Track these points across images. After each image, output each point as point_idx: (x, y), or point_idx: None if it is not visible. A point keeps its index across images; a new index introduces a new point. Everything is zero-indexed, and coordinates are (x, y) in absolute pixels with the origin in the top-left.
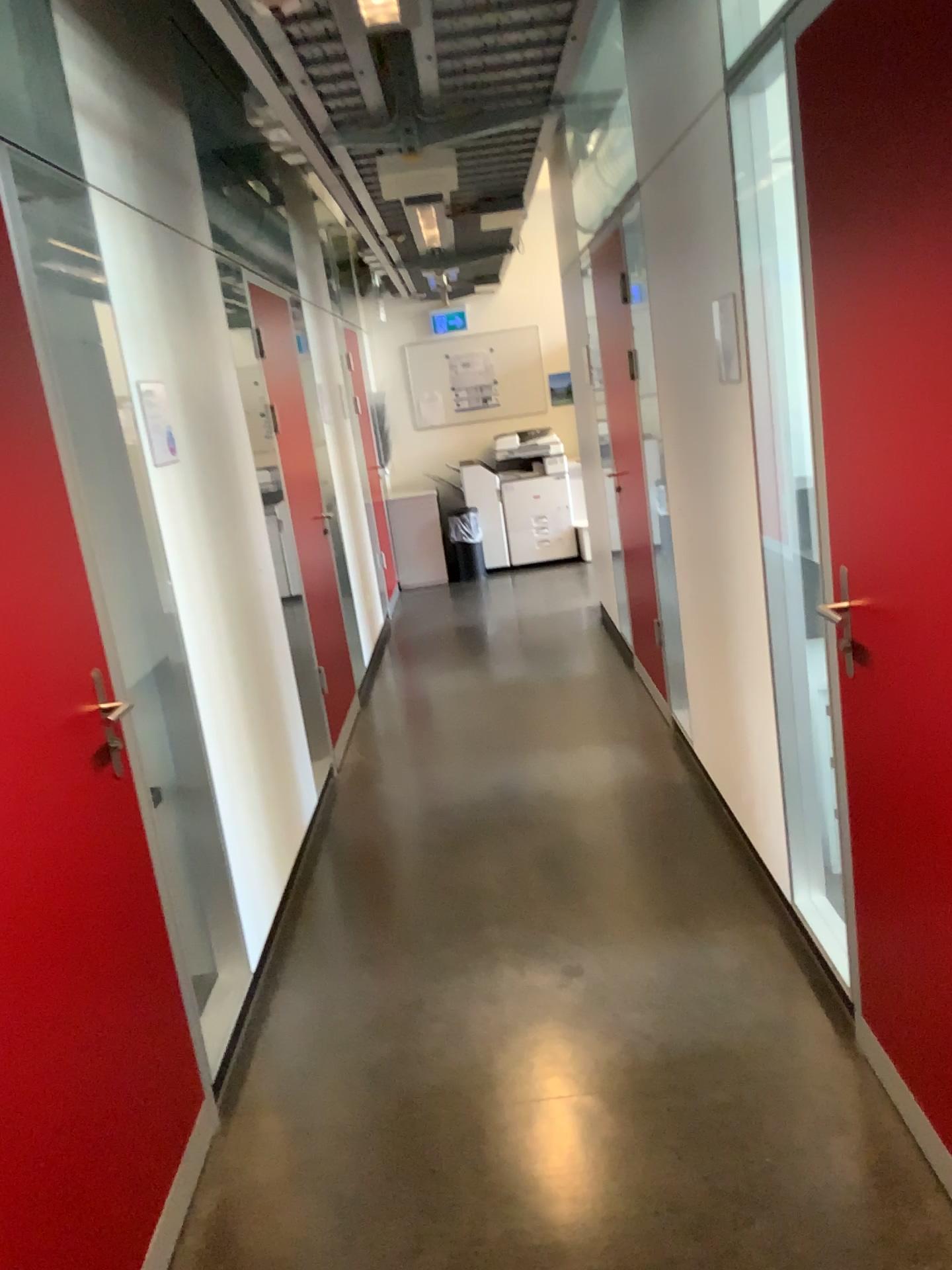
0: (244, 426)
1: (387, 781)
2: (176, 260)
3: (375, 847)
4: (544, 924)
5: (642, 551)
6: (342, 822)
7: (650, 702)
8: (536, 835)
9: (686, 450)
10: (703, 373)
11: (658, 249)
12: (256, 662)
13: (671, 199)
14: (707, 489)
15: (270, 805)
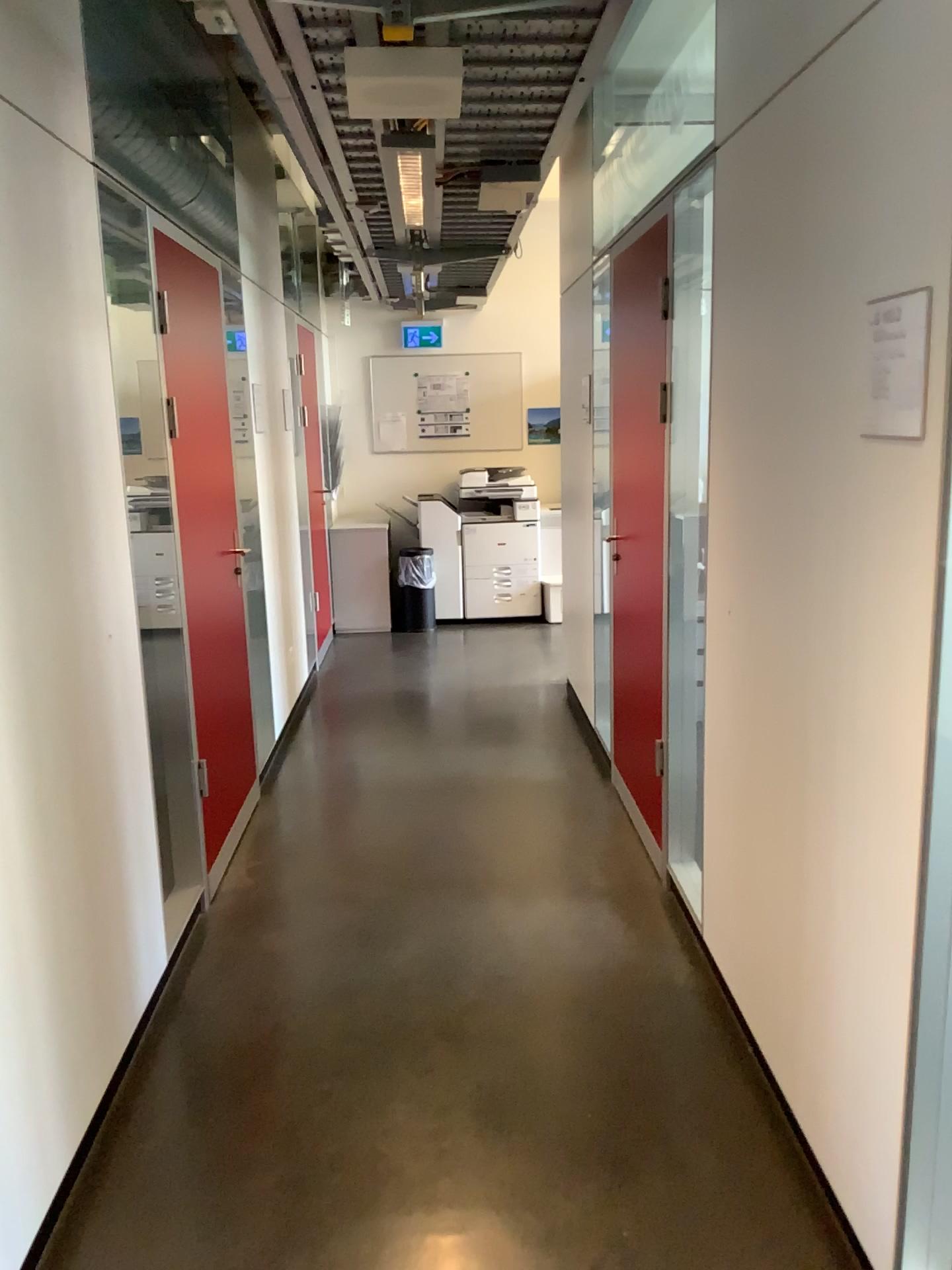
0: (109, 424)
1: (277, 926)
2: (6, 148)
3: (241, 1050)
4: (481, 1265)
5: (646, 646)
6: (202, 995)
7: (634, 838)
8: (476, 1060)
9: (760, 533)
10: (820, 420)
11: (741, 235)
12: (78, 784)
13: (788, 149)
14: (793, 597)
15: (75, 1007)
